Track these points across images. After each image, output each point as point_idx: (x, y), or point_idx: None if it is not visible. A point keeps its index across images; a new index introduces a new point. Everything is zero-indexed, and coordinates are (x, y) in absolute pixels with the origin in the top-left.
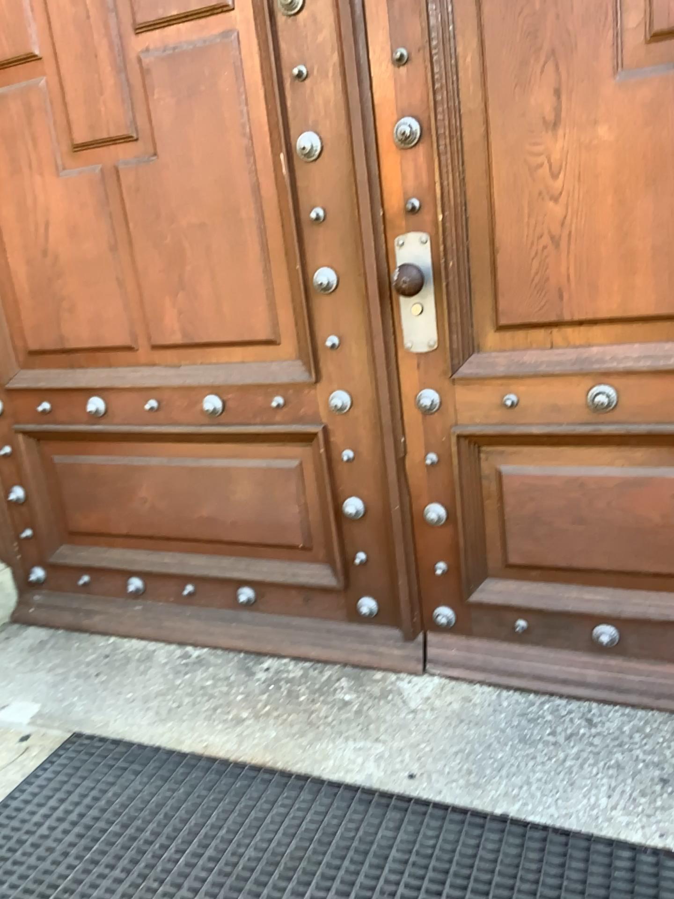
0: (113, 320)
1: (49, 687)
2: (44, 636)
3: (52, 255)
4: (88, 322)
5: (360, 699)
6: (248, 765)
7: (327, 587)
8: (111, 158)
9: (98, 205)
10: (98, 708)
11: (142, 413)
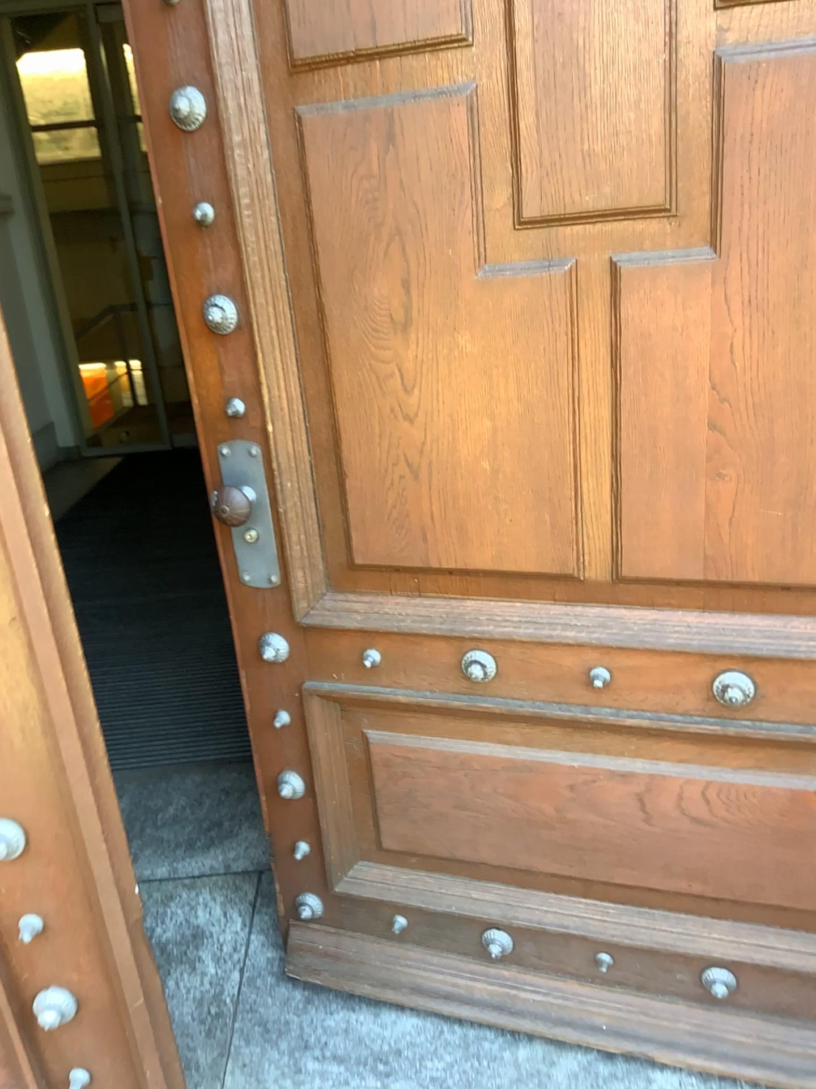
0: None
1: None
2: None
3: None
4: None
5: None
6: None
7: None
8: None
9: None
10: None
11: None
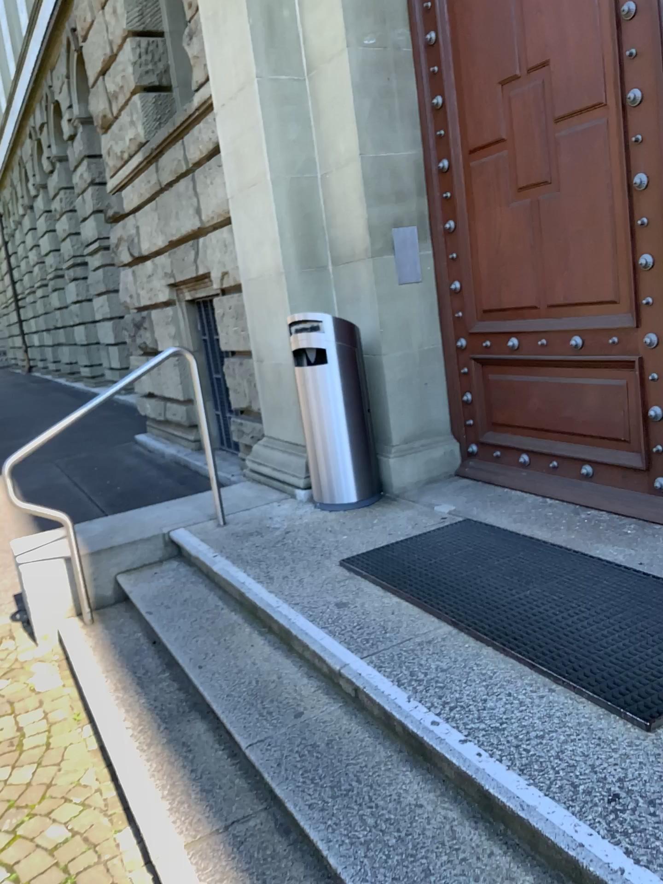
0: (529, 292)
1: (465, 502)
2: (472, 483)
3: (501, 254)
4: (516, 293)
5: (637, 532)
6: (553, 542)
7: (636, 467)
8: (536, 198)
9: (528, 225)
10: (487, 513)
11: (539, 348)
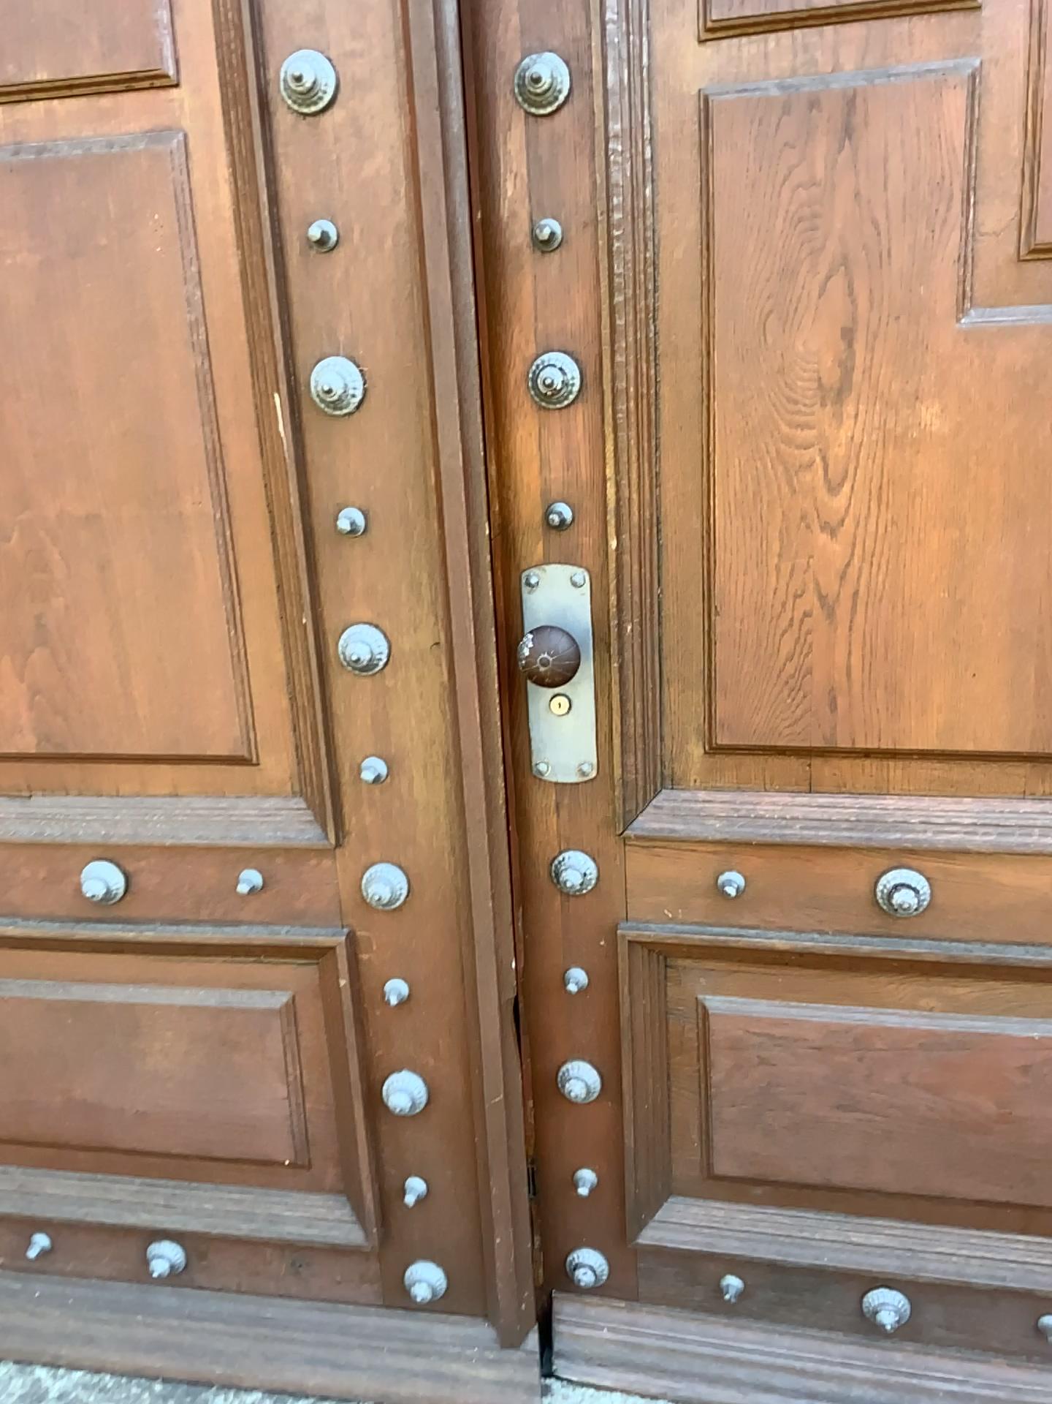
0: None
1: None
2: None
3: None
4: None
5: None
6: None
7: (350, 1237)
8: None
9: None
10: None
11: None
